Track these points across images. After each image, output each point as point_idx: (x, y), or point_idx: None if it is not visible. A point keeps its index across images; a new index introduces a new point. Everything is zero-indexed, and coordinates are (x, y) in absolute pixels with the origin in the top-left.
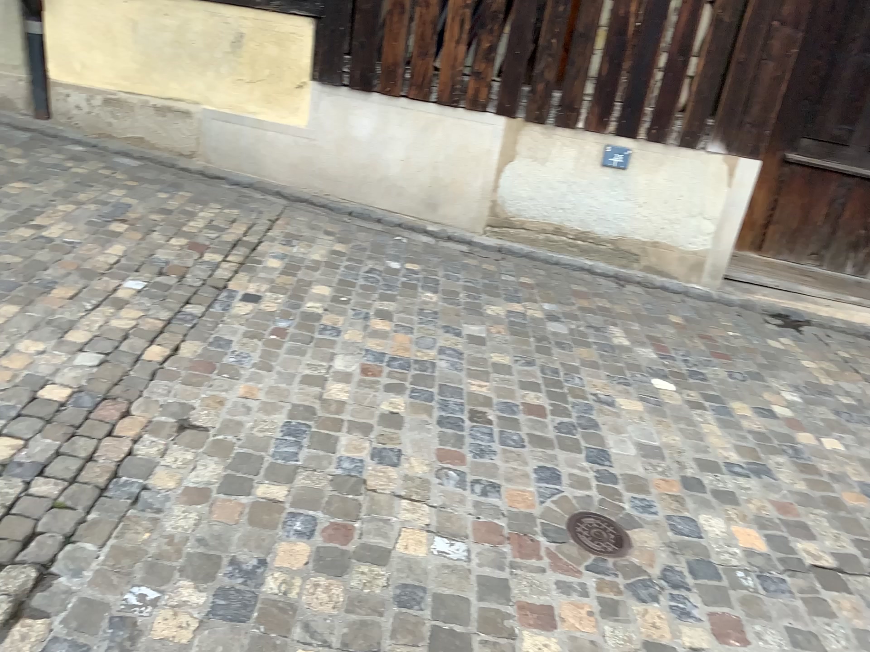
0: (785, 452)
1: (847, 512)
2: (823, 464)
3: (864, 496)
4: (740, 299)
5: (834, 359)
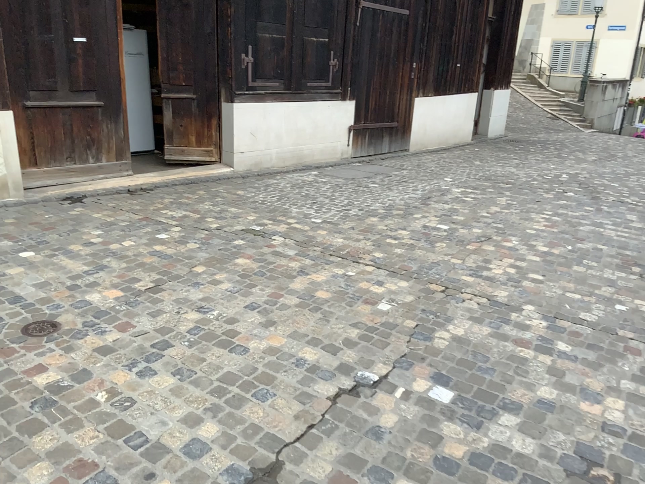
0: (109, 256)
1: (148, 265)
2: (128, 253)
3: (152, 256)
4: (41, 198)
5: (109, 209)
